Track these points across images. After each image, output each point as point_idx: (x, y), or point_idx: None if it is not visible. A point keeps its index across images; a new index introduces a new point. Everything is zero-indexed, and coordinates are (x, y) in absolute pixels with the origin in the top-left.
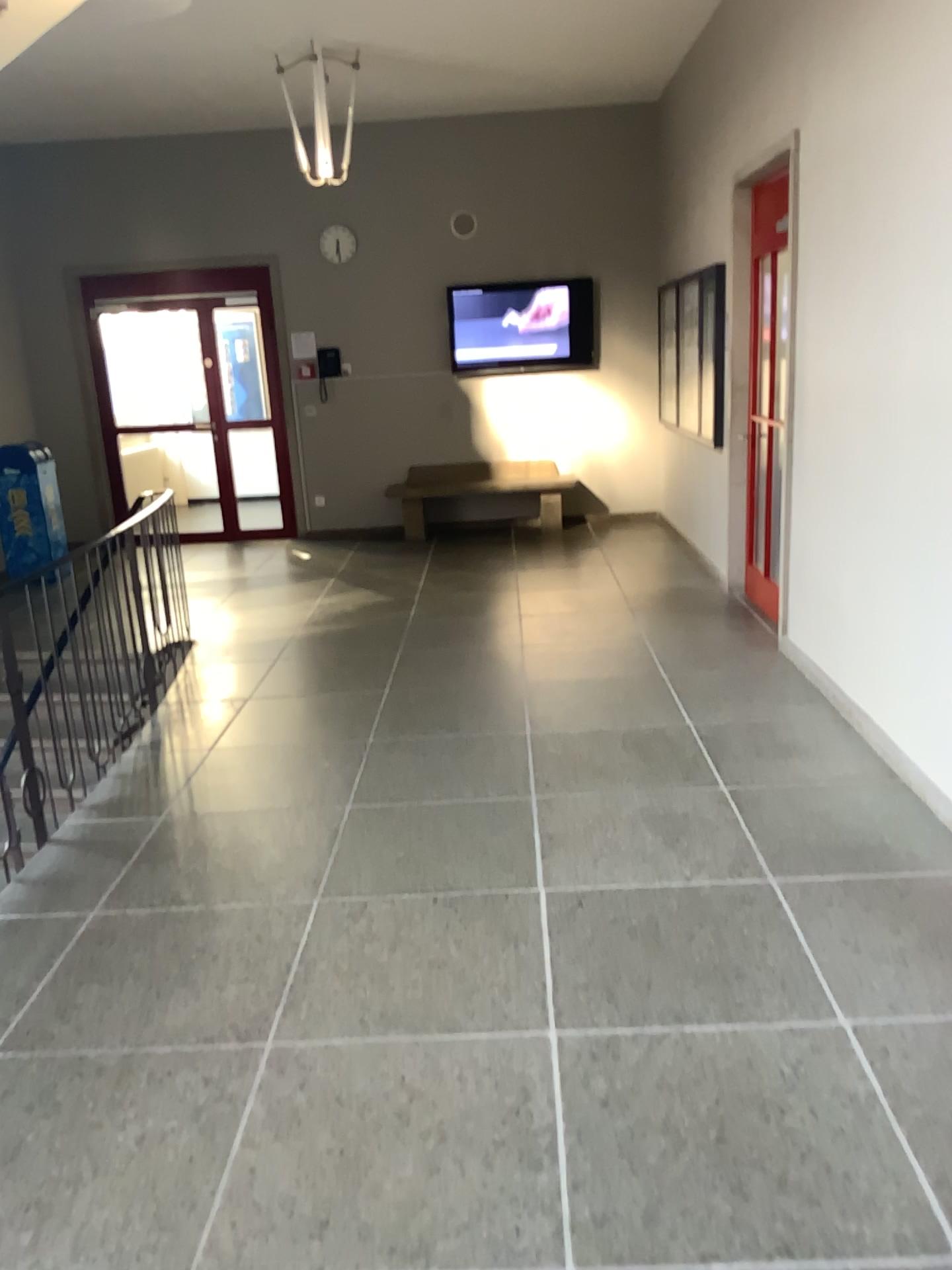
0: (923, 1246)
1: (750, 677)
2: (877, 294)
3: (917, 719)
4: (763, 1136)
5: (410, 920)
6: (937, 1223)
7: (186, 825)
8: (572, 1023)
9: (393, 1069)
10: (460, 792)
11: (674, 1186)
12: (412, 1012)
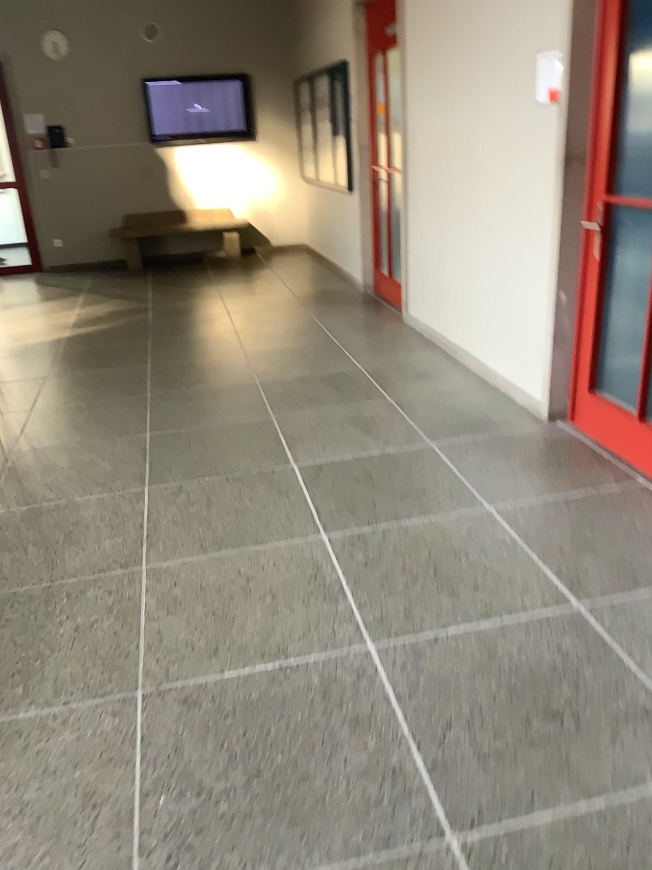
0: (555, 602)
1: (389, 337)
2: (467, 72)
3: (502, 346)
4: (459, 567)
5: (213, 490)
6: (559, 591)
7: (35, 455)
8: (334, 530)
9: (230, 568)
10: (221, 417)
11: (416, 598)
12: (233, 537)
